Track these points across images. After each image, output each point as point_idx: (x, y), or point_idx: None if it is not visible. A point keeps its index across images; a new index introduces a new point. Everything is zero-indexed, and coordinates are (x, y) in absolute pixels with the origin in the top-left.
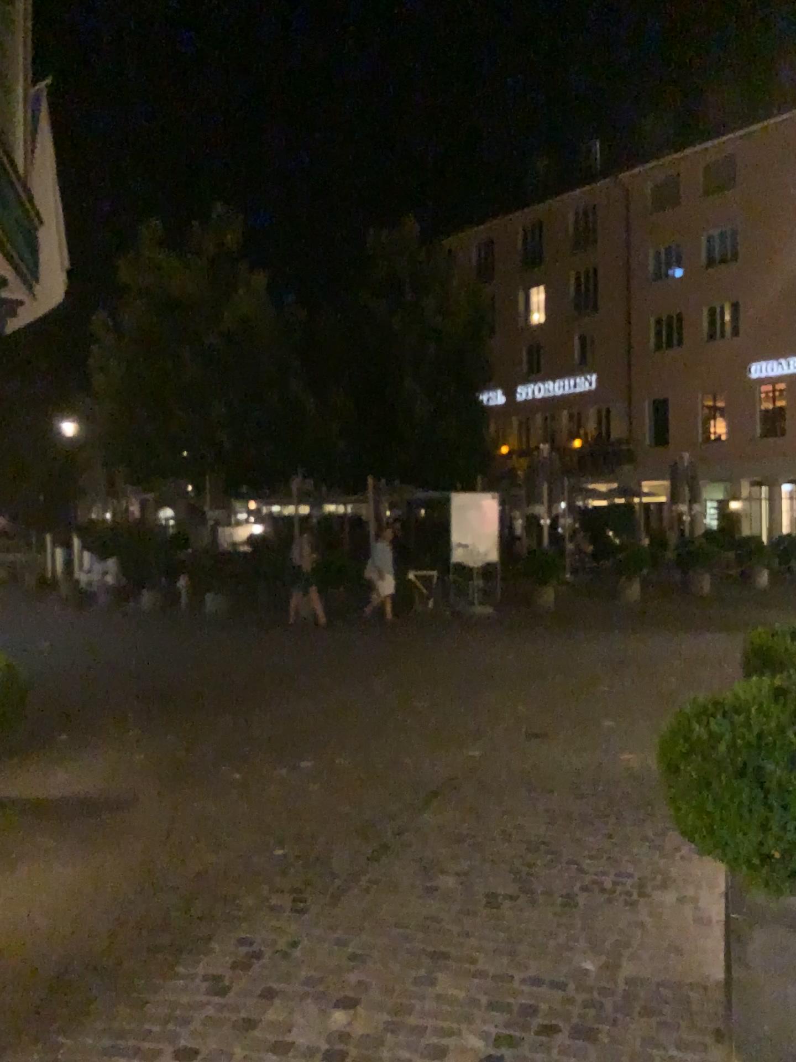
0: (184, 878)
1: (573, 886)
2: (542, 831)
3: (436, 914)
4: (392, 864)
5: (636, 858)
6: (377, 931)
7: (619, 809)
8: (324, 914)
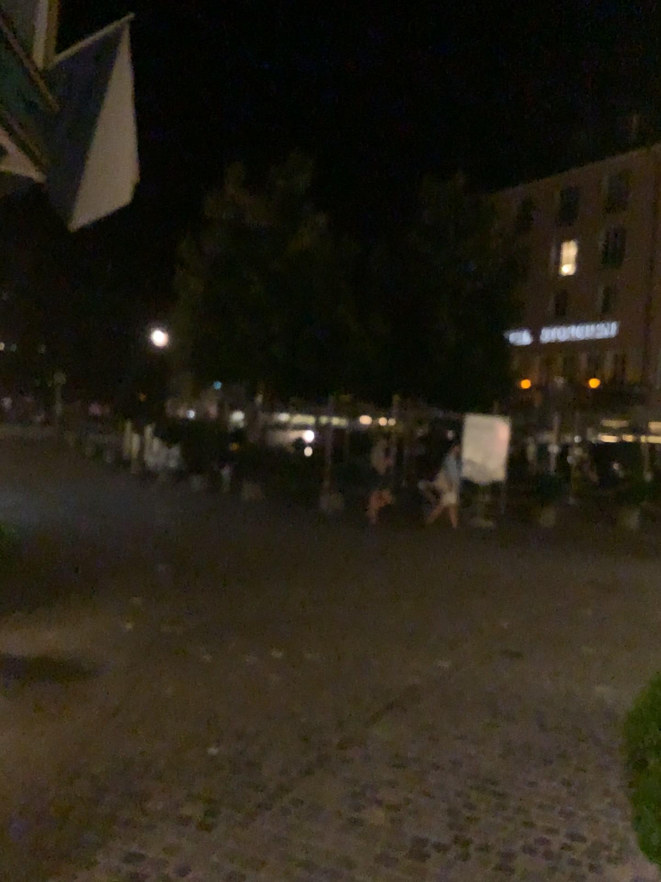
0: (103, 768)
1: (514, 849)
2: (493, 769)
3: (349, 861)
4: (320, 786)
5: (593, 821)
6: (276, 875)
7: (582, 754)
8: (226, 840)
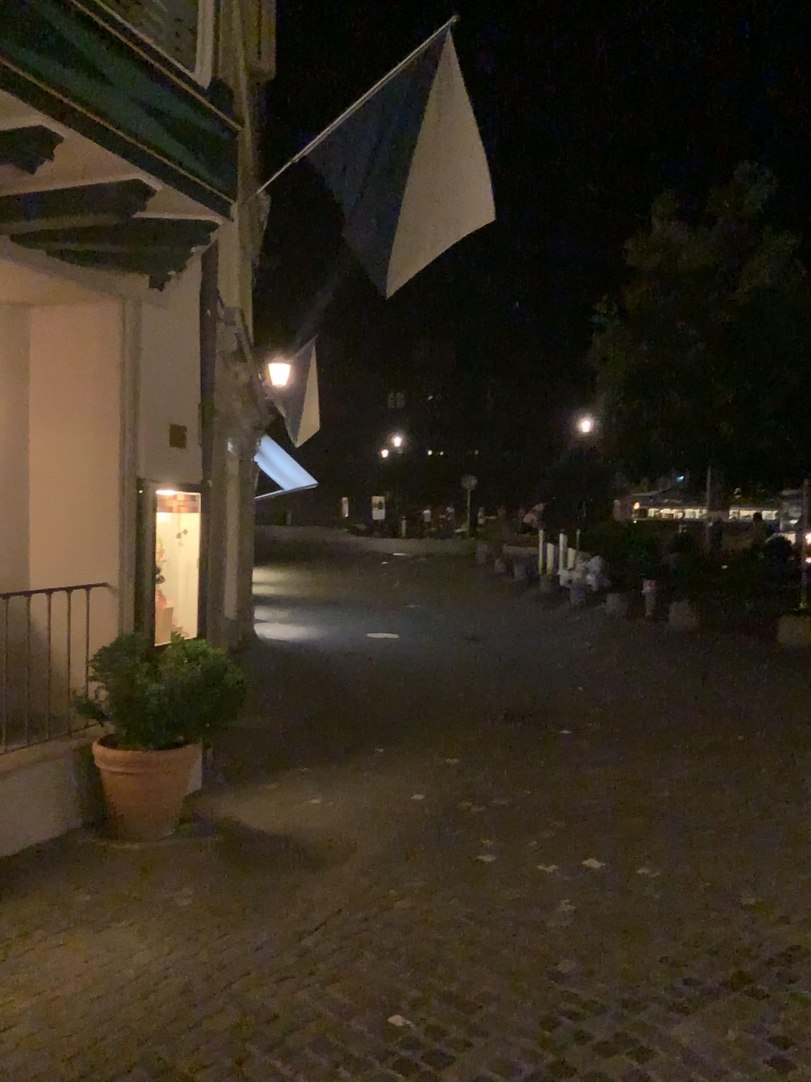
0: (217, 1024)
1: None
2: None
3: None
4: None
5: None
6: None
7: None
8: None
